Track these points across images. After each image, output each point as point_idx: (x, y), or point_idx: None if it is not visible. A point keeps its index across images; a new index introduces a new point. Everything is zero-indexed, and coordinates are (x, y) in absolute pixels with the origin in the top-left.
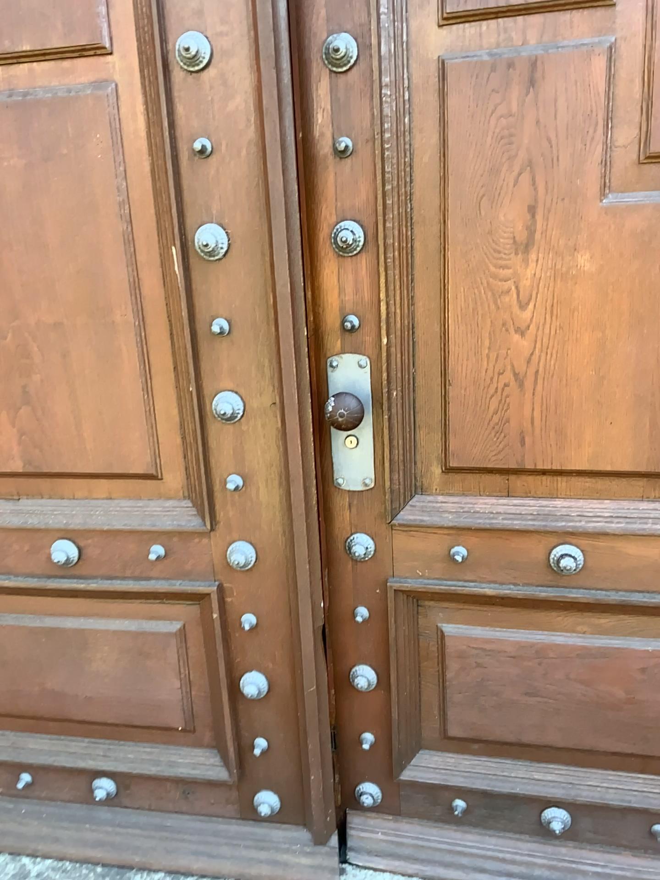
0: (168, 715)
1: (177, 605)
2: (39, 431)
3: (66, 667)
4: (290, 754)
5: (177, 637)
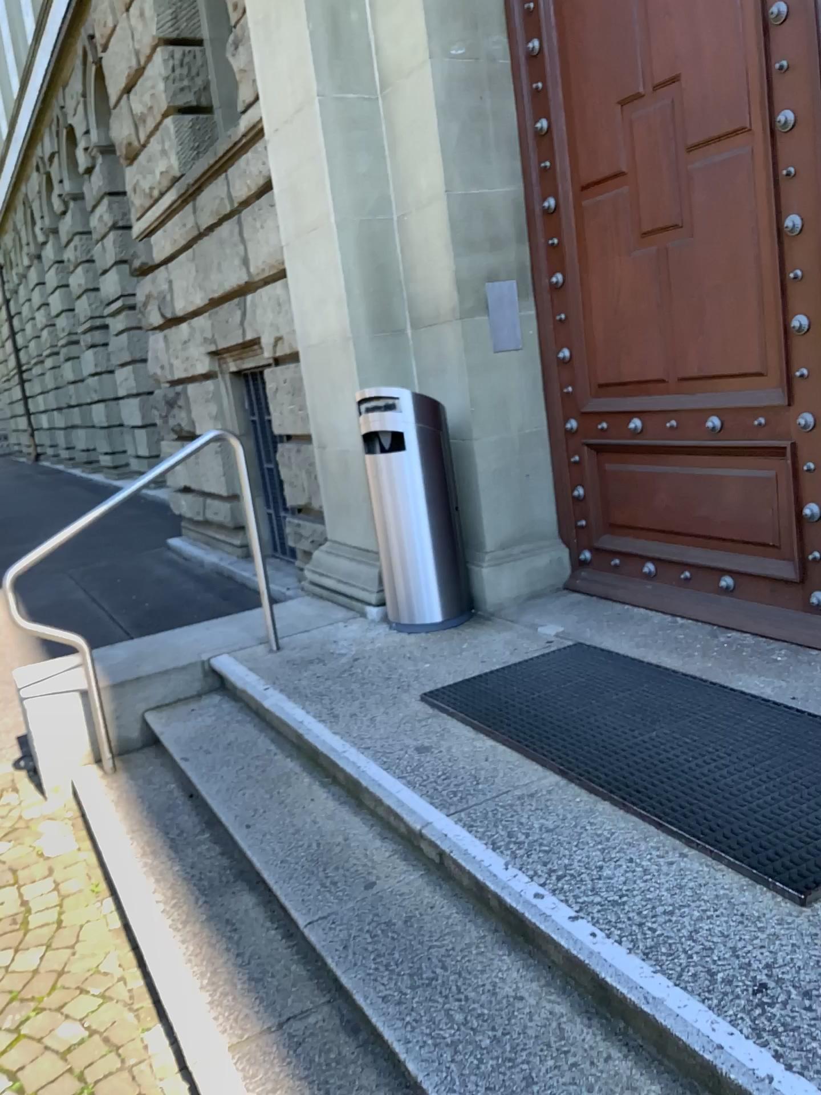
0: (760, 534)
1: (768, 459)
2: (703, 352)
3: (709, 501)
4: None
5: (767, 481)
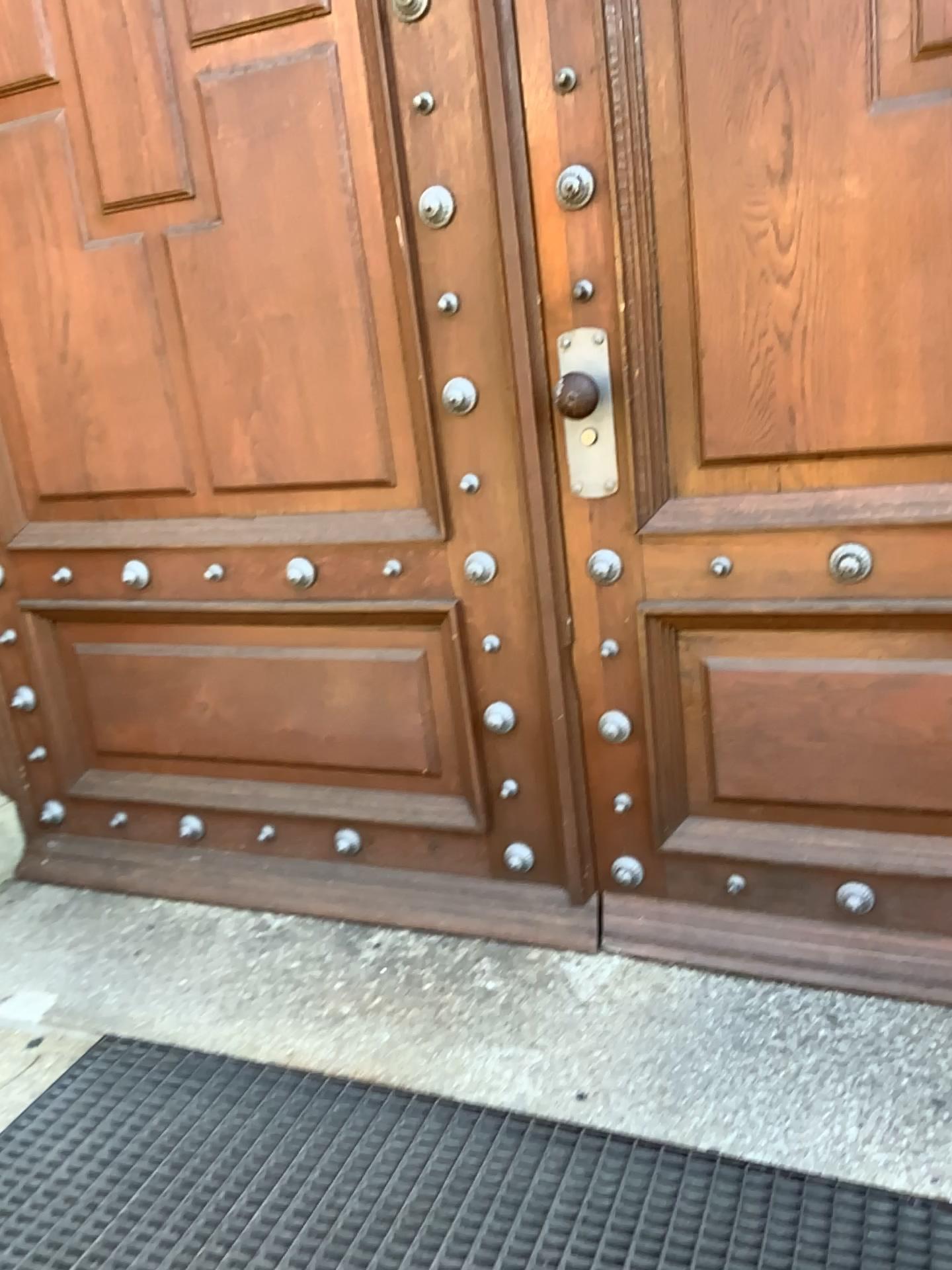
0: (404, 758)
1: (410, 629)
2: (264, 436)
3: (299, 705)
4: (538, 804)
5: (412, 667)
